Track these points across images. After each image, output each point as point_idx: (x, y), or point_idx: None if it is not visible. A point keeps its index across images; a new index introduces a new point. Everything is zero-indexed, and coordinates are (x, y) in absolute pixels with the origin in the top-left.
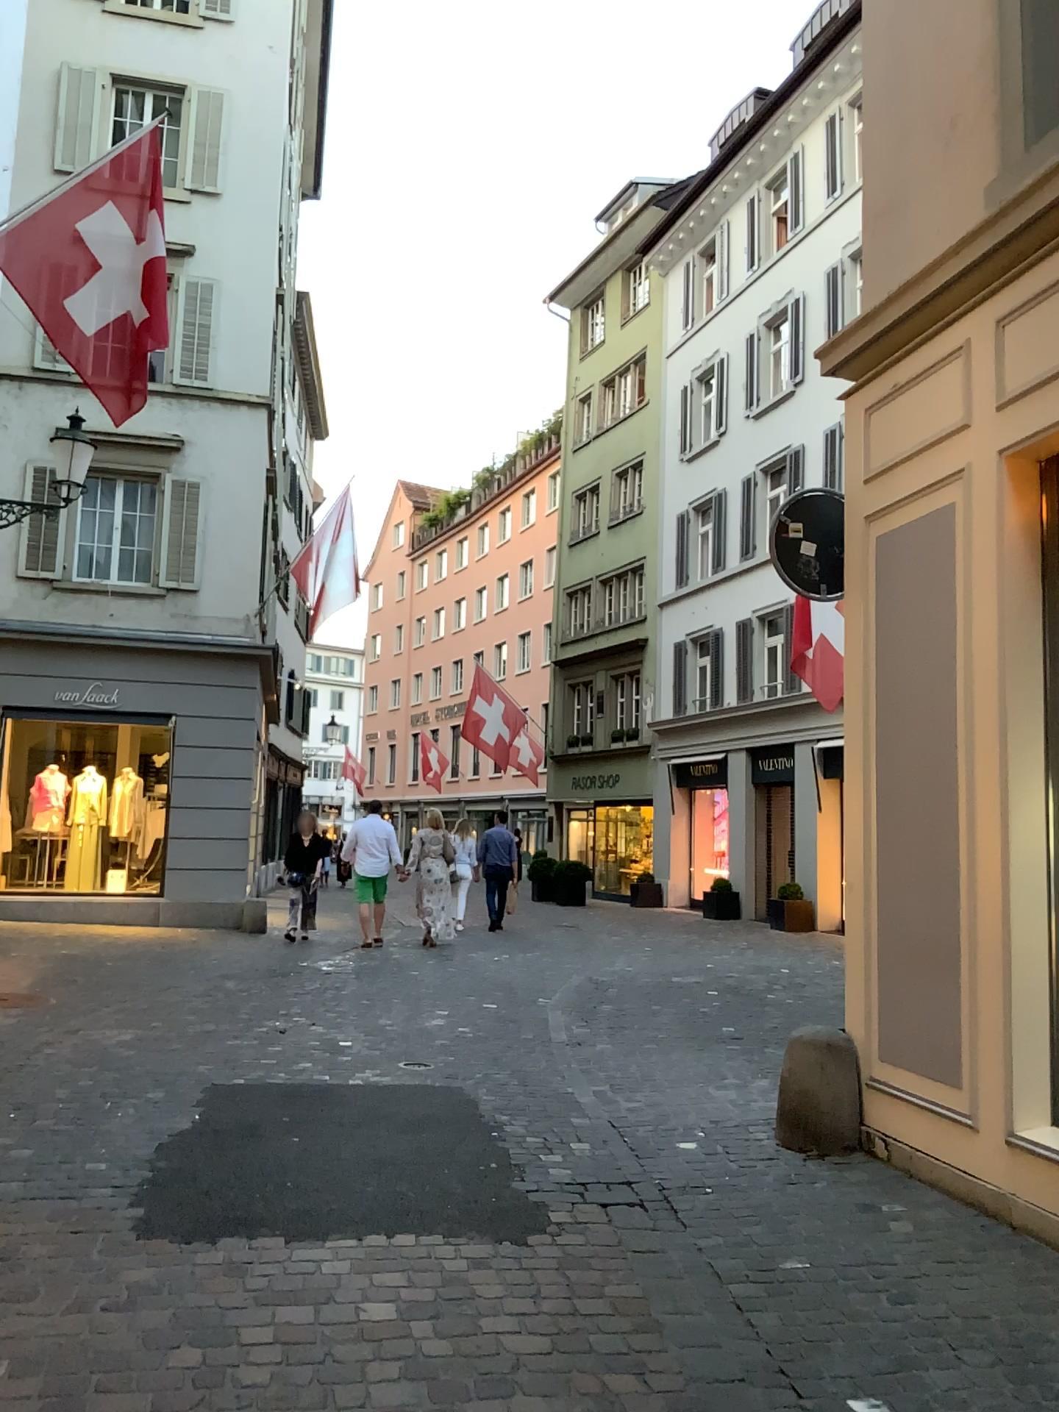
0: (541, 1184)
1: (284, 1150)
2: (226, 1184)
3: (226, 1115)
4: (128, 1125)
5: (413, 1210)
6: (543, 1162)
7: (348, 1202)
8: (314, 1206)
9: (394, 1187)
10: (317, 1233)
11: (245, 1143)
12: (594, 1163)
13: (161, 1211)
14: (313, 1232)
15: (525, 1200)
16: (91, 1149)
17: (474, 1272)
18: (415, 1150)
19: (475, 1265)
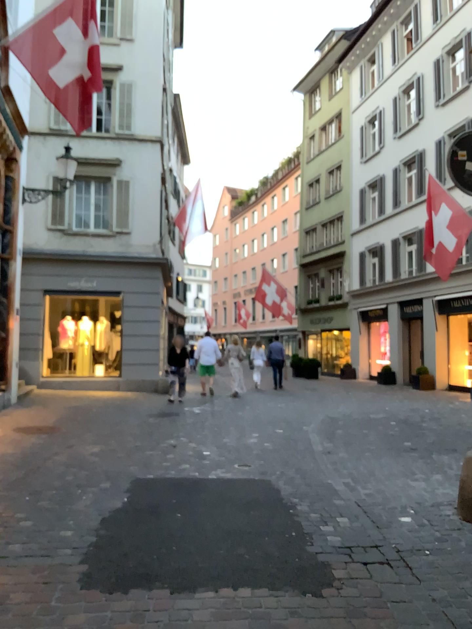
0: (325, 550)
1: (171, 524)
2: (137, 549)
3: (140, 500)
4: (85, 507)
5: (248, 569)
6: (325, 534)
7: (209, 563)
8: (188, 565)
9: (236, 552)
10: (190, 587)
11: (149, 520)
12: (355, 535)
13: (97, 569)
14: (187, 586)
15: (317, 562)
16: (63, 523)
17: (291, 621)
18: (248, 525)
19: (291, 615)
